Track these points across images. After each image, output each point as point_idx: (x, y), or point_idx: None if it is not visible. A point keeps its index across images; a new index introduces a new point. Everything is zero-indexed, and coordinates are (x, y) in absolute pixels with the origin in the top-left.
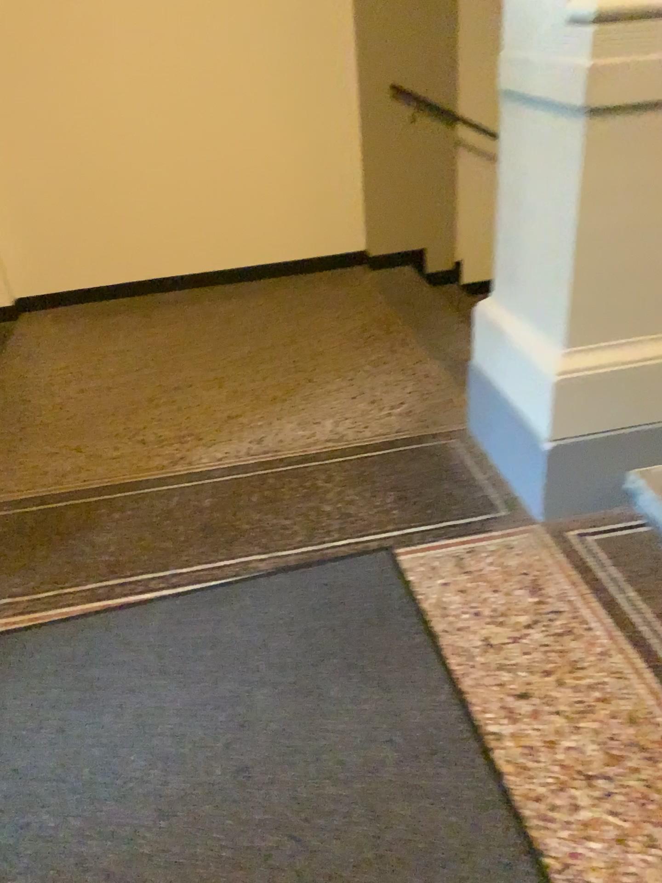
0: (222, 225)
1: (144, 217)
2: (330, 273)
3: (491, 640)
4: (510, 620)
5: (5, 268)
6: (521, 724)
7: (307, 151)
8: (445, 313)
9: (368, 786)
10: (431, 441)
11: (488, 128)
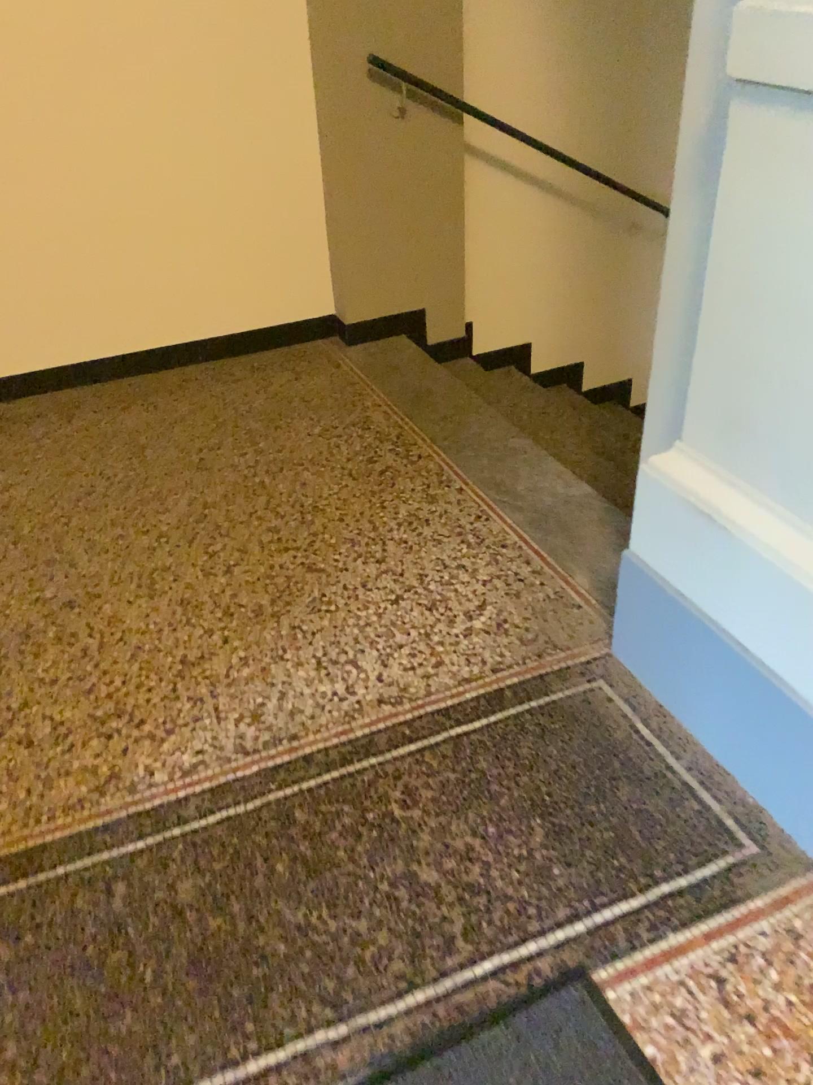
0: (110, 286)
1: None
2: (289, 355)
3: None
4: None
5: None
6: None
7: (242, 163)
8: (488, 421)
9: None
10: (562, 690)
11: (511, 127)
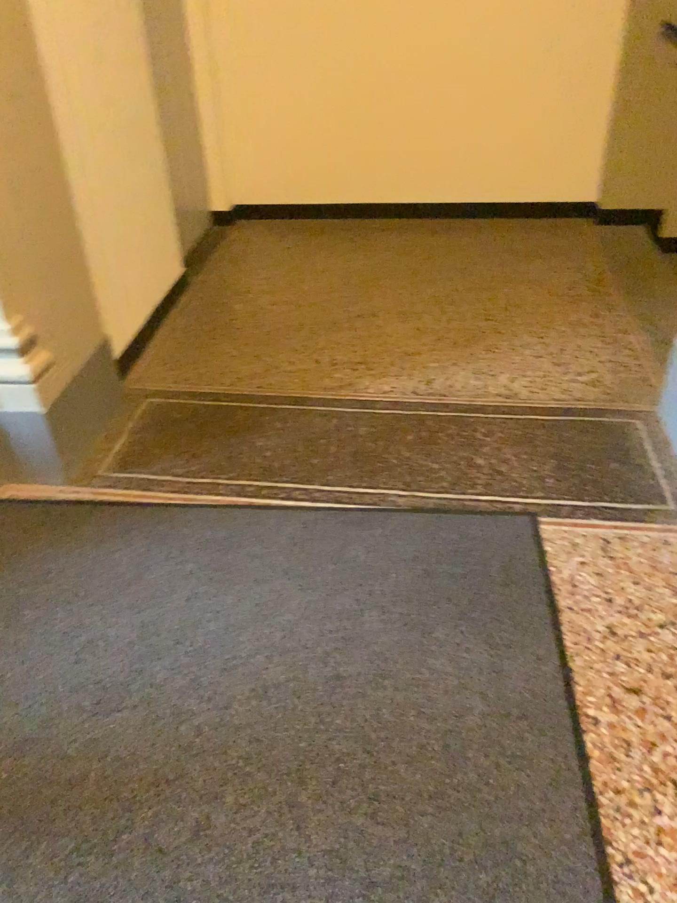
0: (446, 156)
1: (368, 138)
2: (549, 223)
3: (617, 629)
4: (644, 615)
5: (229, 173)
6: (625, 717)
7: (551, 85)
8: (665, 283)
9: (453, 729)
10: (610, 416)
11: None
